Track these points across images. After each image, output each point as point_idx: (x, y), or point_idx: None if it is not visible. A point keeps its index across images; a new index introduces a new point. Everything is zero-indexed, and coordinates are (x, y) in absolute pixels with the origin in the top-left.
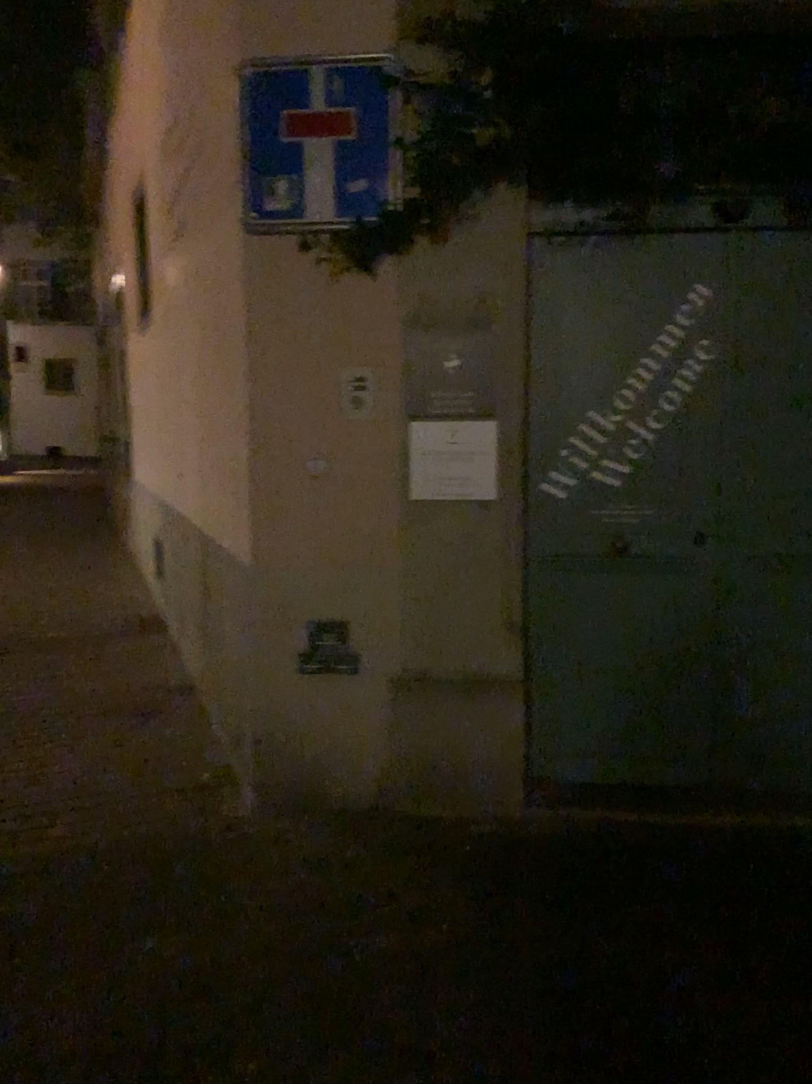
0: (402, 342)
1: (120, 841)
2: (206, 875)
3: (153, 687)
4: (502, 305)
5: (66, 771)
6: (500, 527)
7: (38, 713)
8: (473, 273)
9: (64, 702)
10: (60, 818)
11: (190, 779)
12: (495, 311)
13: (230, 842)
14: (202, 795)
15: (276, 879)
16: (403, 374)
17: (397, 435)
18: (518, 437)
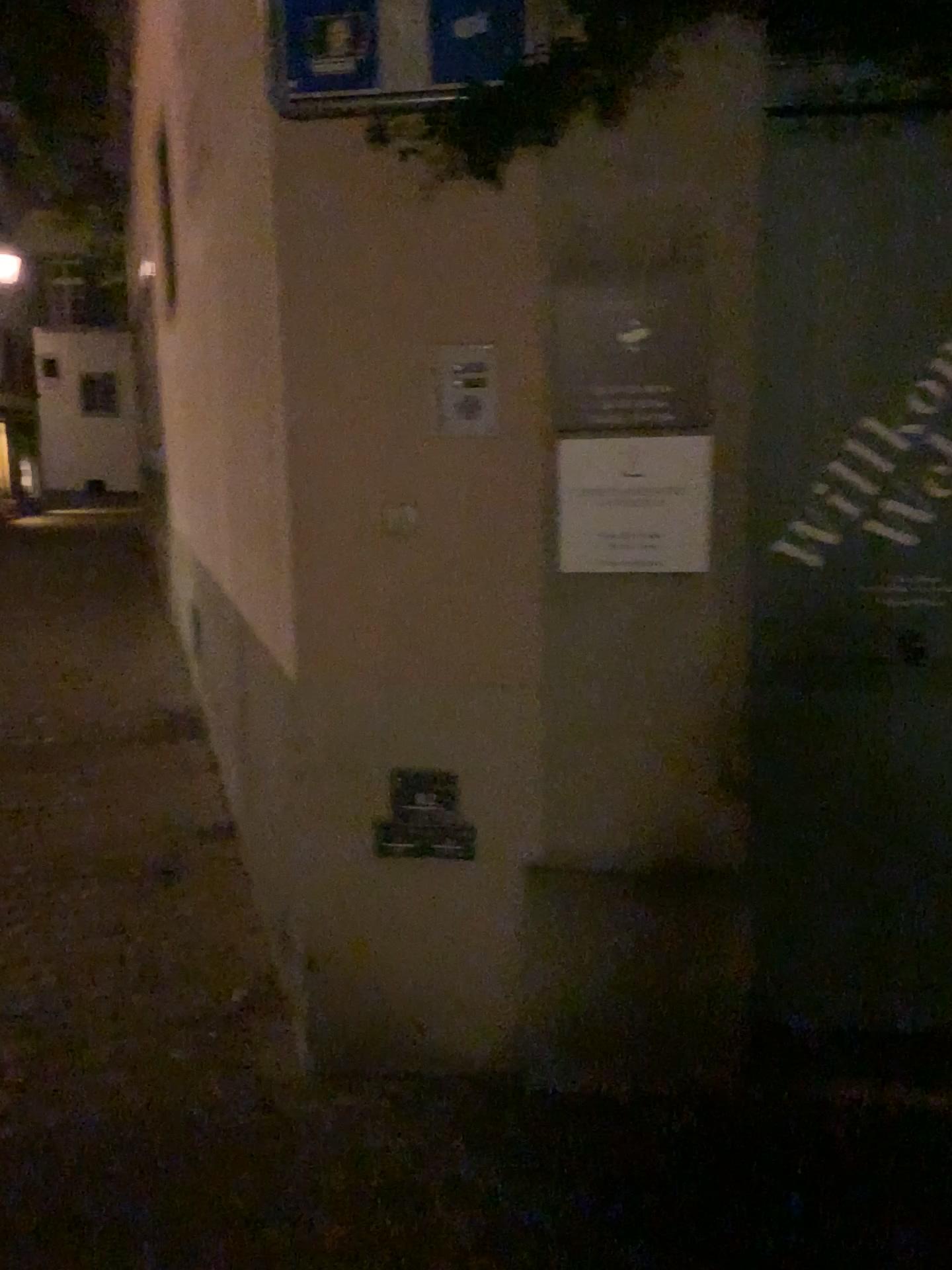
0: (545, 306)
1: (95, 1121)
2: (224, 1207)
3: (176, 831)
4: (720, 238)
5: (31, 979)
6: (711, 617)
7: (8, 874)
8: (670, 182)
9: (47, 854)
10: (8, 1071)
11: (214, 1000)
12: (706, 247)
13: (268, 1129)
14: (229, 1033)
15: (339, 1222)
16: (547, 361)
17: (538, 465)
18: (744, 466)
